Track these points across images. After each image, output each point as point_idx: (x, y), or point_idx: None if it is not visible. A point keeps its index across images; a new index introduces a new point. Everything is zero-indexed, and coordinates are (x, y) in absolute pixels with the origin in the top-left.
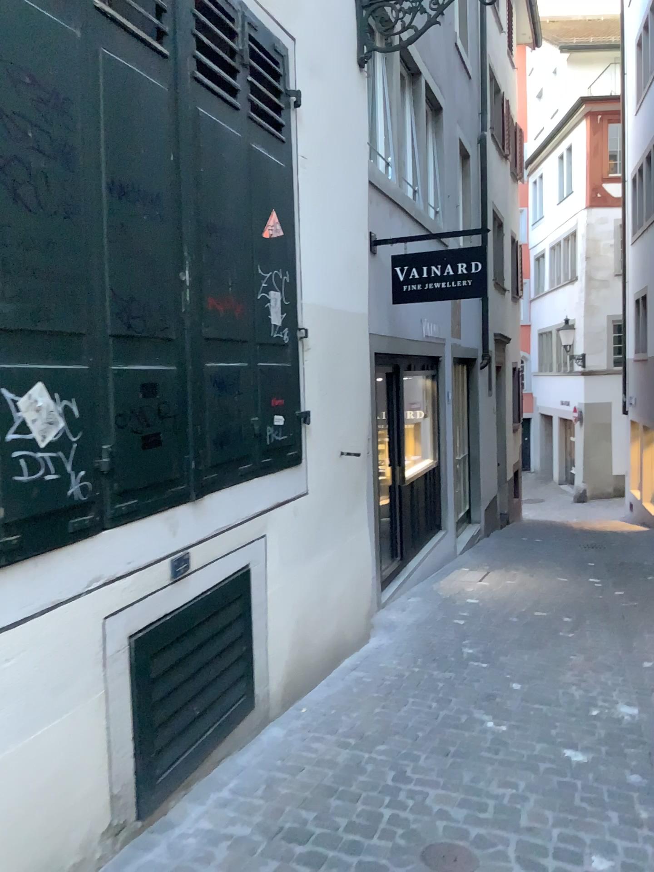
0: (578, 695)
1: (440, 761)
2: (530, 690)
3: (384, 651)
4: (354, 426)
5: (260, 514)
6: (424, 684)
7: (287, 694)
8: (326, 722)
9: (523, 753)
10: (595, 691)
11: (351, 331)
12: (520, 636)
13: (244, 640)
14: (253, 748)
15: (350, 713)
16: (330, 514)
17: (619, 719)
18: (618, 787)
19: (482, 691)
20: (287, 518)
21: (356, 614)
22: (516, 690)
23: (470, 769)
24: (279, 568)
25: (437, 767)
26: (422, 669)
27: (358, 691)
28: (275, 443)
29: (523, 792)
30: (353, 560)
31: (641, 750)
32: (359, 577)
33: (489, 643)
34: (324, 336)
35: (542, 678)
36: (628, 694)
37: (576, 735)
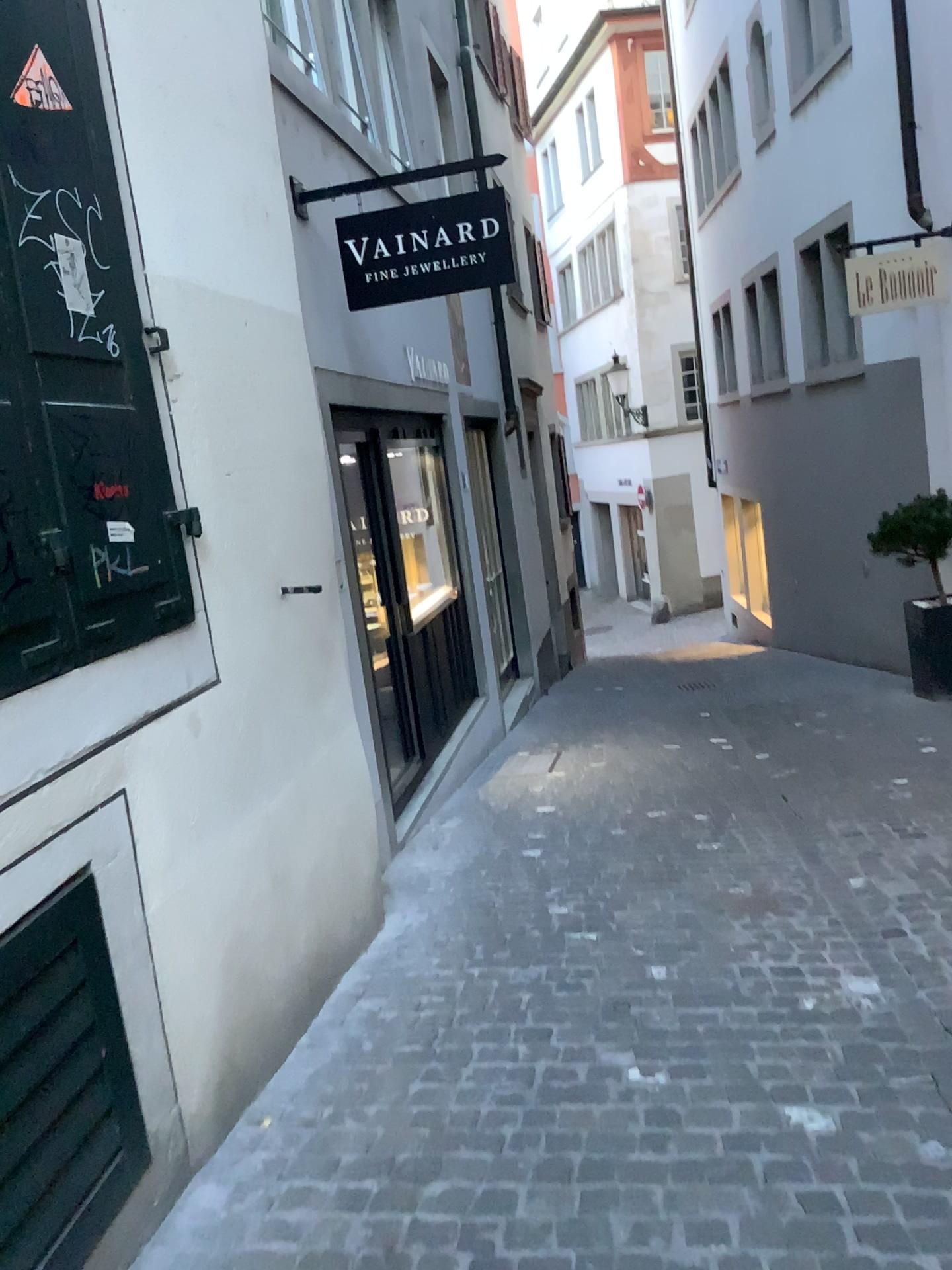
0: (771, 973)
1: (558, 1201)
2: (685, 978)
3: (412, 944)
4: (299, 533)
5: (101, 745)
6: (494, 1004)
7: (227, 1098)
8: (314, 1146)
9: (714, 1137)
10: (796, 956)
11: (269, 348)
12: (641, 867)
13: (100, 1032)
14: (156, 1259)
15: (360, 1110)
16: (274, 712)
17: (857, 1012)
18: (914, 1183)
19: (603, 997)
20: (175, 741)
21: (353, 886)
22: (663, 983)
23: (624, 1206)
24: (171, 847)
25: (557, 1220)
26: (487, 971)
27: (372, 1046)
28: (118, 585)
29: (742, 1247)
30: (332, 790)
31: (919, 1075)
32: (348, 818)
33: (593, 891)
34: (210, 354)
35: (698, 946)
36: (852, 952)
37: (794, 1064)
